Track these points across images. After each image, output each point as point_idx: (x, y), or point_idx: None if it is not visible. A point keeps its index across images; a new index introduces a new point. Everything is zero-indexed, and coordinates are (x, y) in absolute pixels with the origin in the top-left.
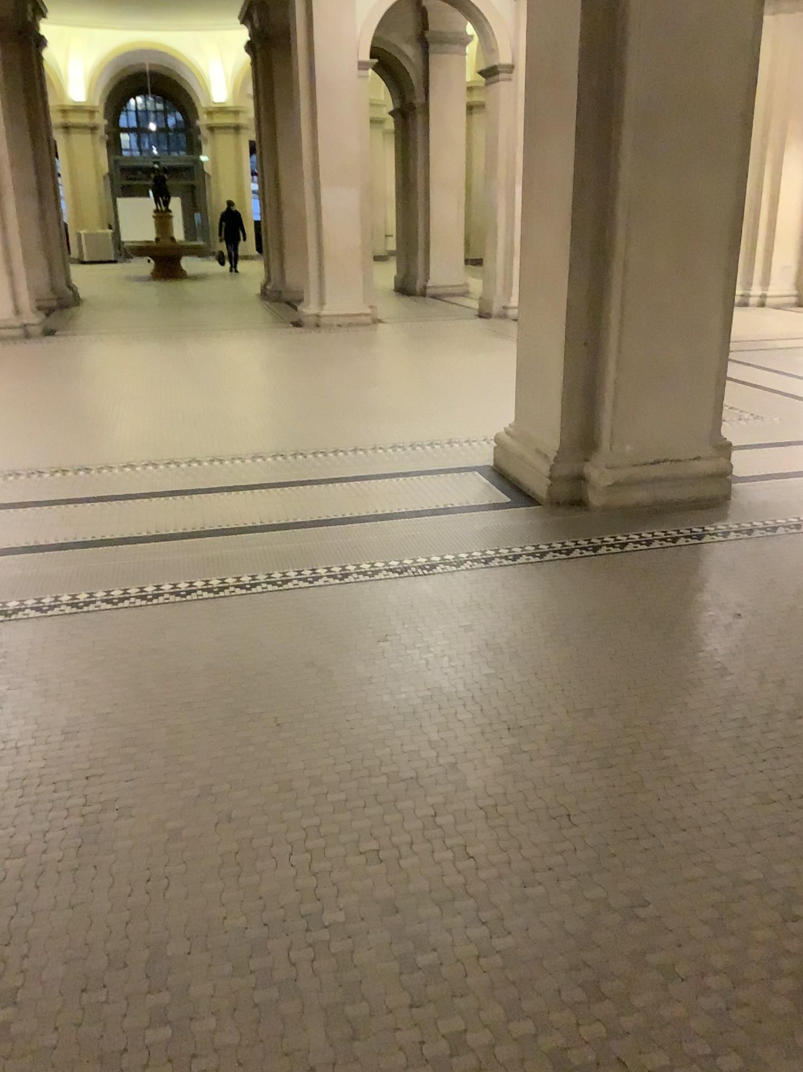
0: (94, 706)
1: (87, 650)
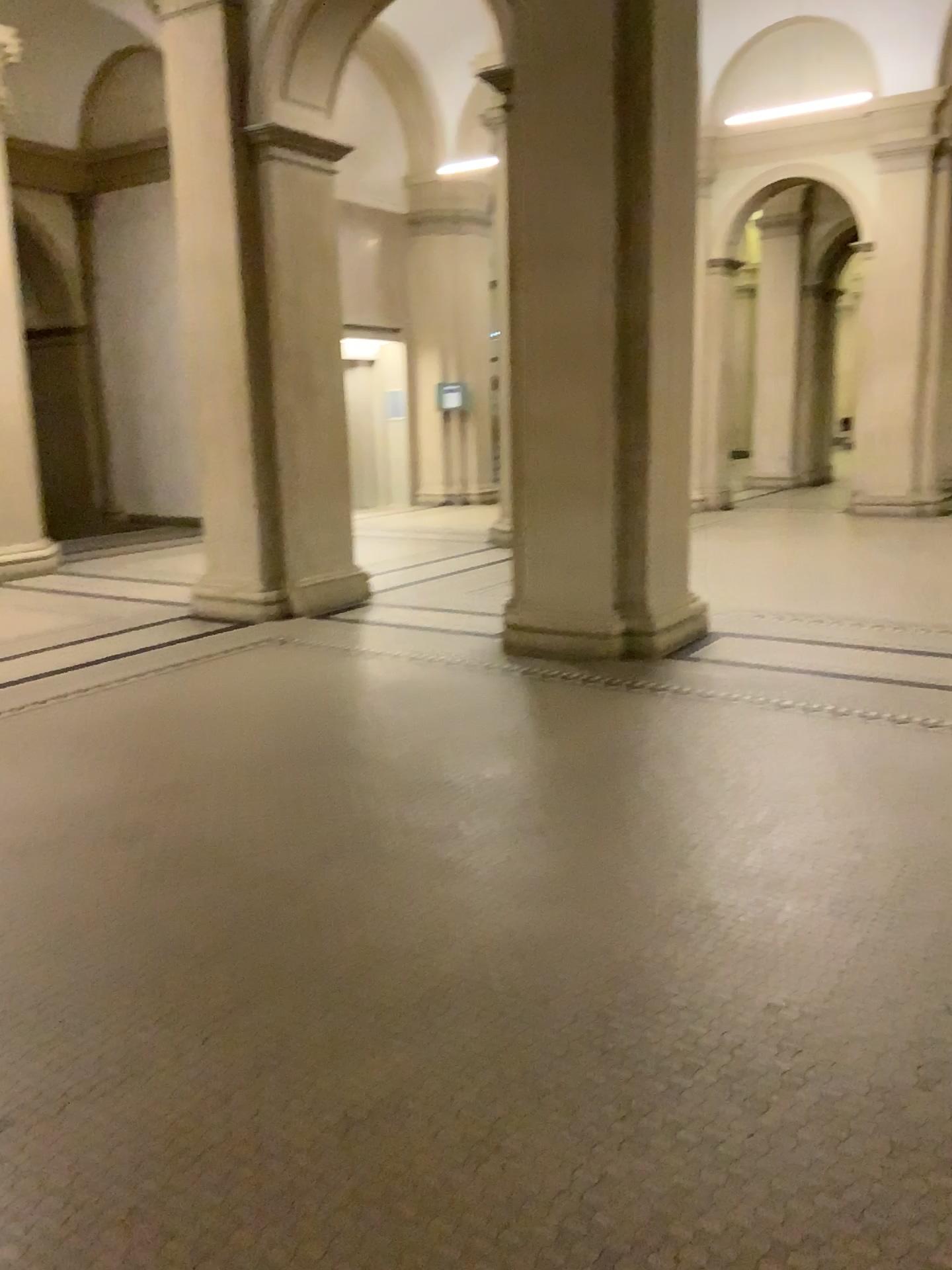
0: (825, 770)
1: (838, 740)
